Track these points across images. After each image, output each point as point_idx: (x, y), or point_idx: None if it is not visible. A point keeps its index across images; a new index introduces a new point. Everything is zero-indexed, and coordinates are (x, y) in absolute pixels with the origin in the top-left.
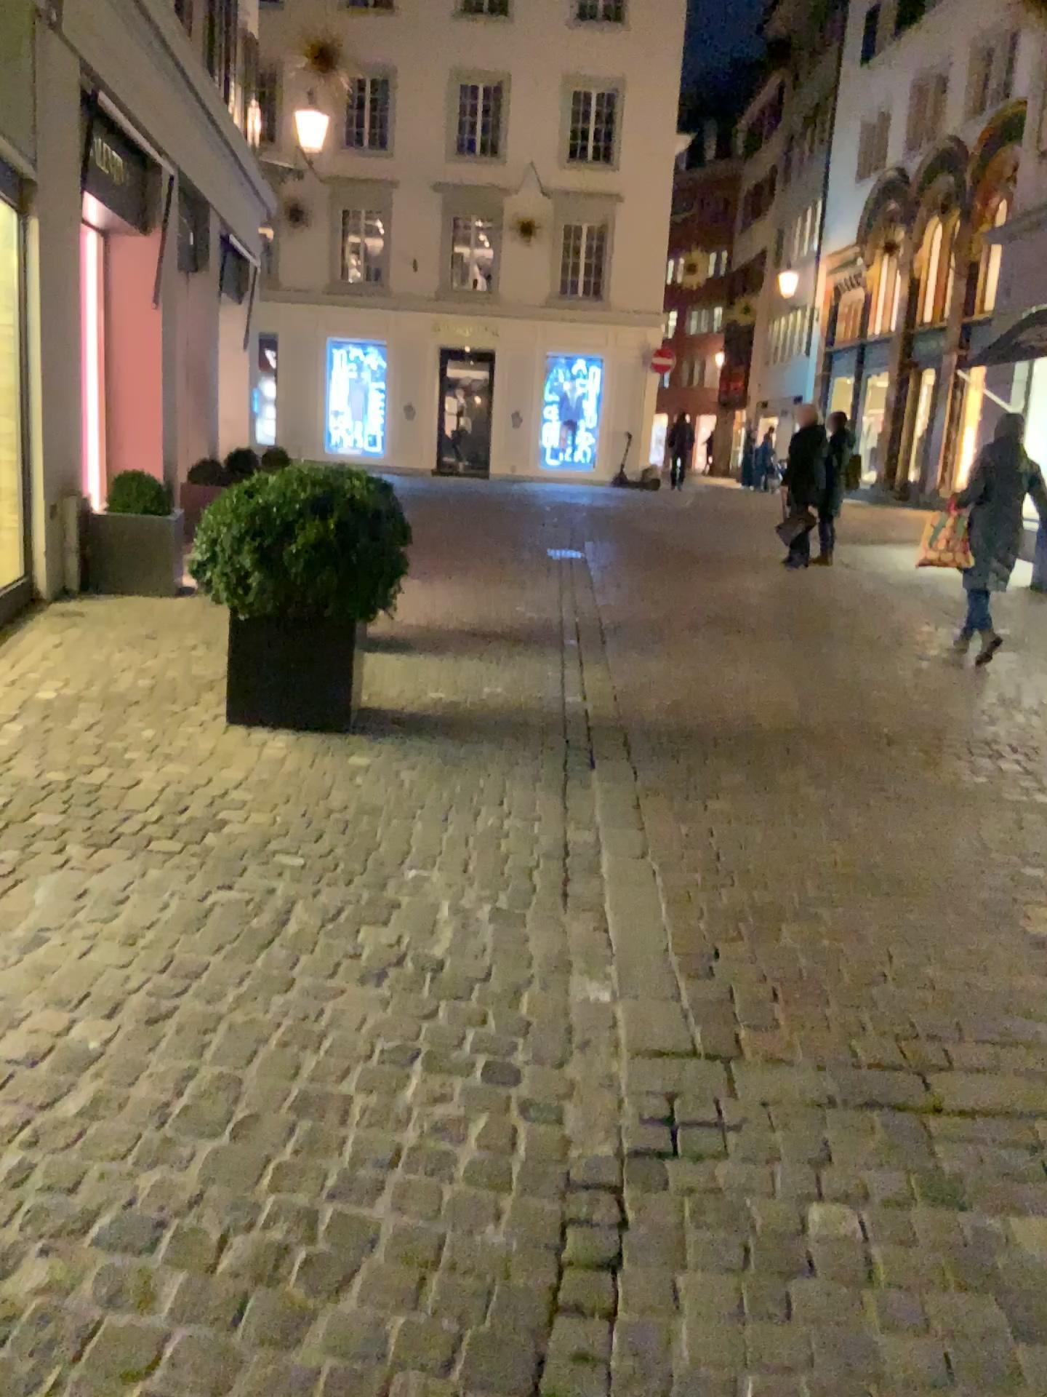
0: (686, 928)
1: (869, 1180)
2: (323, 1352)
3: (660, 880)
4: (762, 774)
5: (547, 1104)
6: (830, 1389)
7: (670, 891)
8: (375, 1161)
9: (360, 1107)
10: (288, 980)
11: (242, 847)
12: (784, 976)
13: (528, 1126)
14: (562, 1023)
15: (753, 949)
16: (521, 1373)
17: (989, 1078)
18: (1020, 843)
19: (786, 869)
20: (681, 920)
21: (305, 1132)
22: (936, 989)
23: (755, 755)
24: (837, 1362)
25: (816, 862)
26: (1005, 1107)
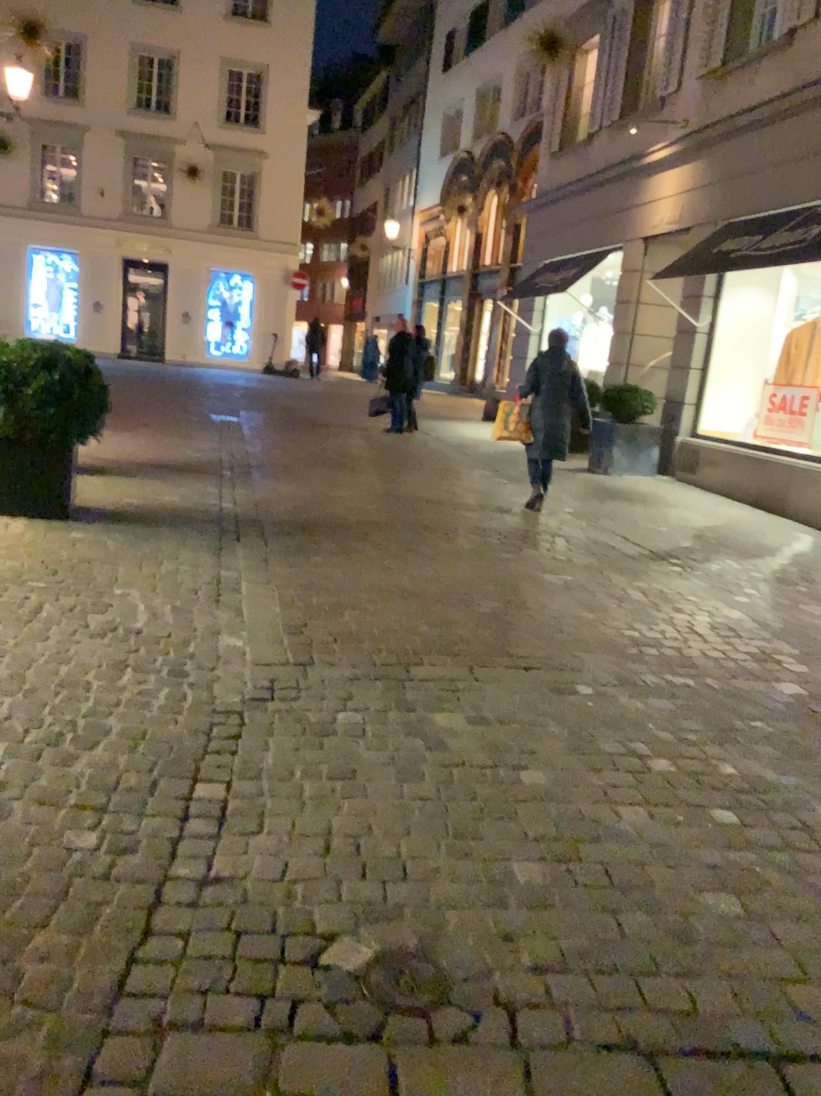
0: (288, 614)
1: (371, 704)
2: (87, 764)
3: (275, 594)
4: (345, 544)
5: (203, 684)
6: (337, 767)
7: (280, 598)
8: (108, 703)
9: (97, 684)
10: (46, 636)
11: (5, 577)
12: (342, 633)
13: (192, 692)
14: (213, 653)
15: (326, 622)
16: (188, 769)
17: (442, 668)
18: (490, 575)
19: (352, 588)
20: (286, 611)
21: (66, 693)
22: (424, 636)
23: (341, 533)
24: (342, 760)
25: (369, 584)
26: (447, 678)
